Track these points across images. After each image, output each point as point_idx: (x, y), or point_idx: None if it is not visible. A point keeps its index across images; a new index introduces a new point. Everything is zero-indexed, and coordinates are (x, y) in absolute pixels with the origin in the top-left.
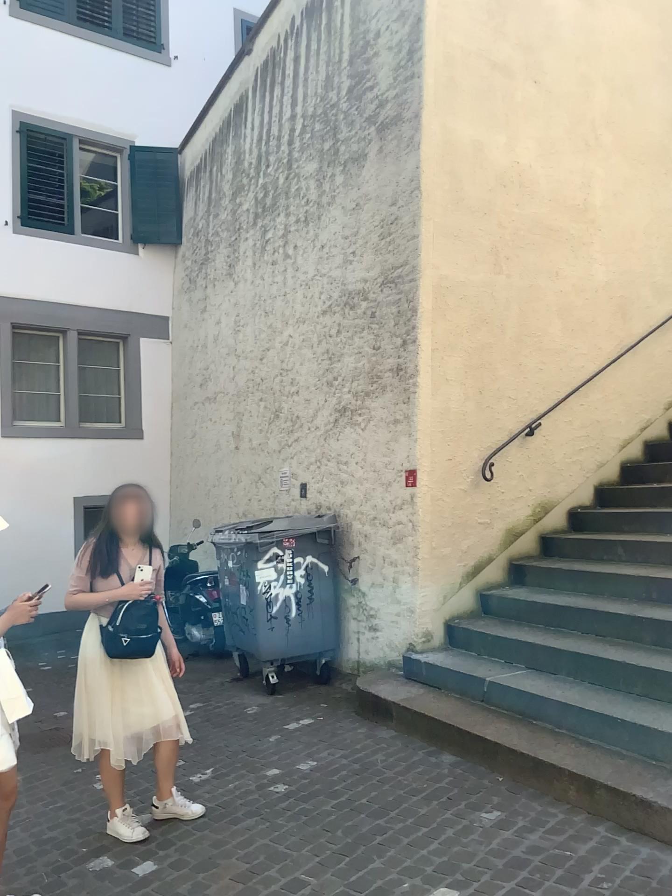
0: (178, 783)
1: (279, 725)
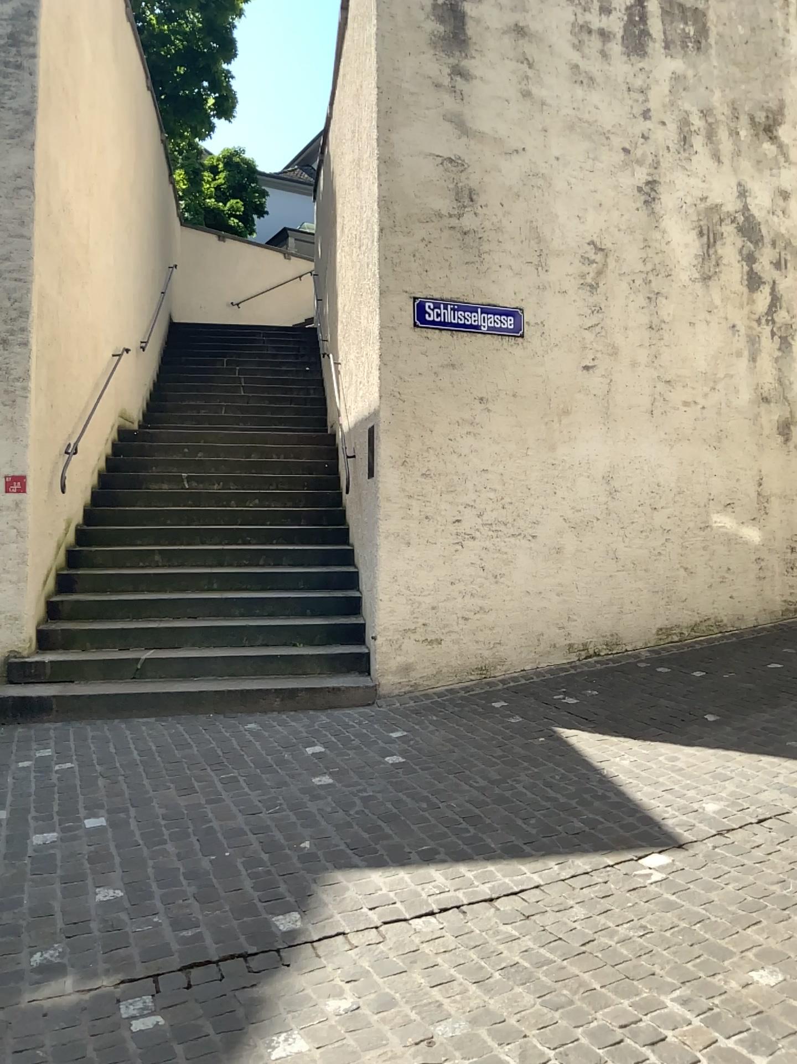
0: None
1: None
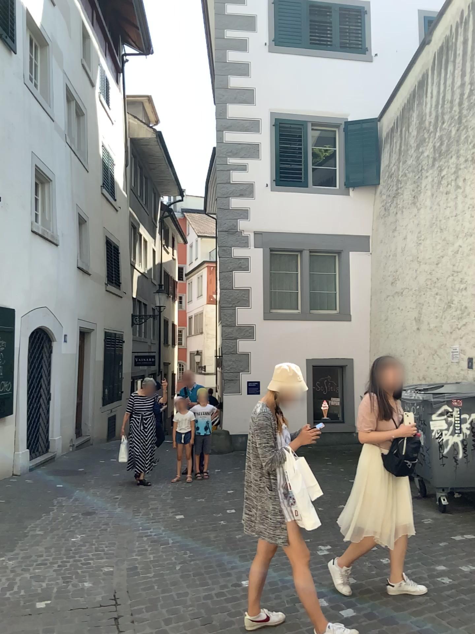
0: (372, 561)
1: (446, 535)
